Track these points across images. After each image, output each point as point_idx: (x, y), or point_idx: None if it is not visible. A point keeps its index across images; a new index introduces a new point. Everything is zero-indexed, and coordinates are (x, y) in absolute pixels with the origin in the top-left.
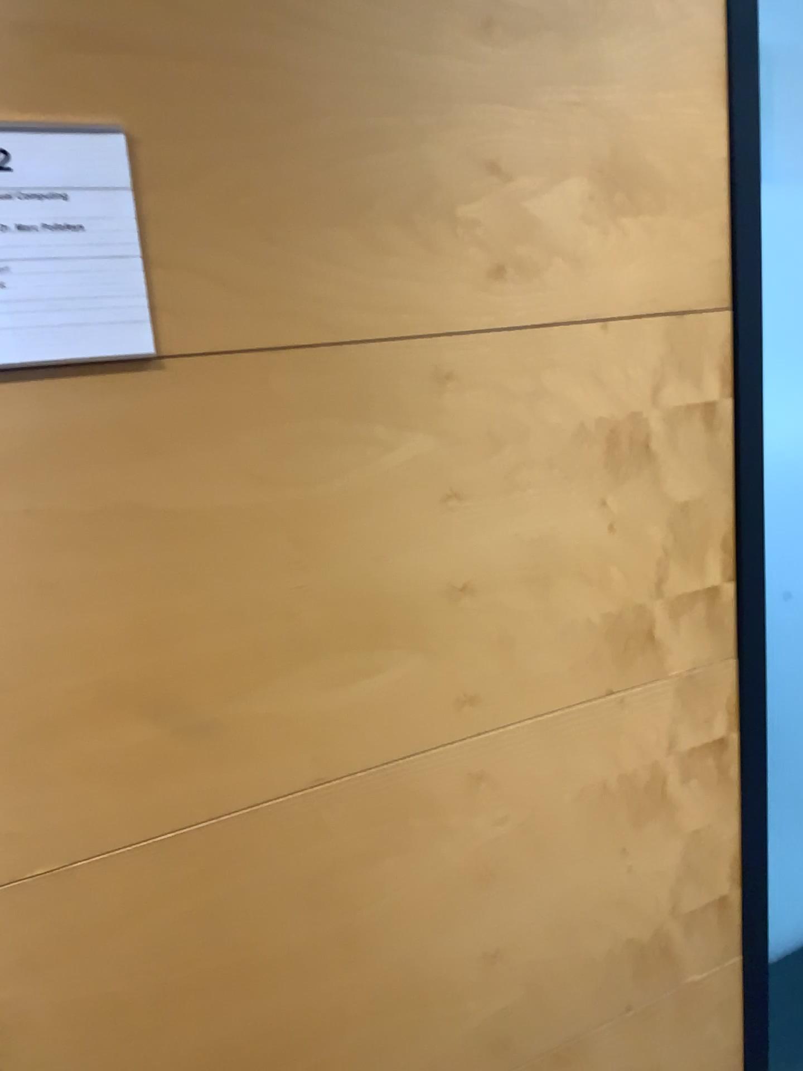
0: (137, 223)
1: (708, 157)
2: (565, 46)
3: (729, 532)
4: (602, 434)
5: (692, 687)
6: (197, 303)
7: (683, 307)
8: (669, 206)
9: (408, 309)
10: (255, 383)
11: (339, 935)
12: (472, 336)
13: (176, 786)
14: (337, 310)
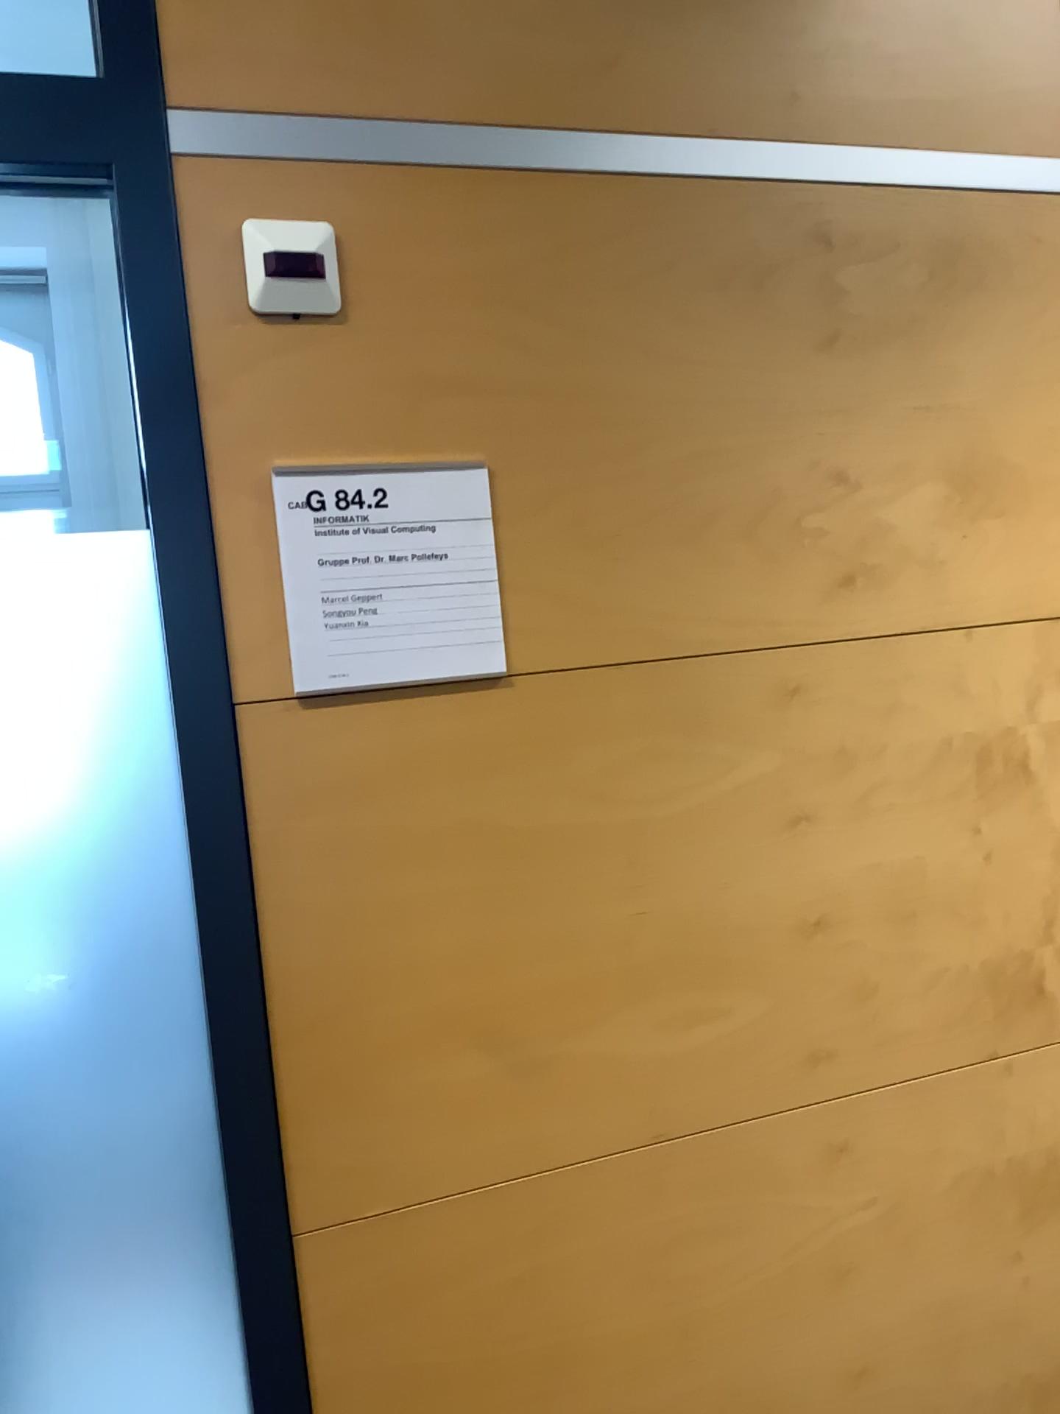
0: (493, 548)
1: None
2: (913, 352)
3: None
4: (971, 753)
5: None
6: (546, 622)
7: (1058, 611)
8: (1035, 504)
9: (755, 623)
10: (601, 700)
11: (682, 1326)
12: (822, 649)
13: (512, 1129)
14: (682, 626)
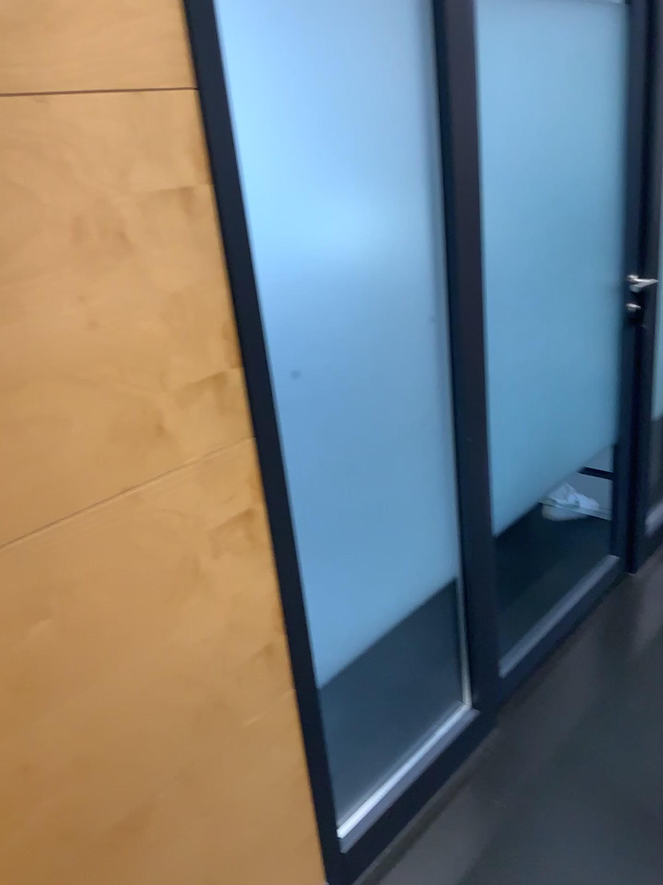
0: None
1: None
2: None
3: (229, 319)
4: (67, 224)
5: (212, 470)
6: None
7: (143, 83)
8: None
9: None
10: None
11: None
12: None
13: None
14: None
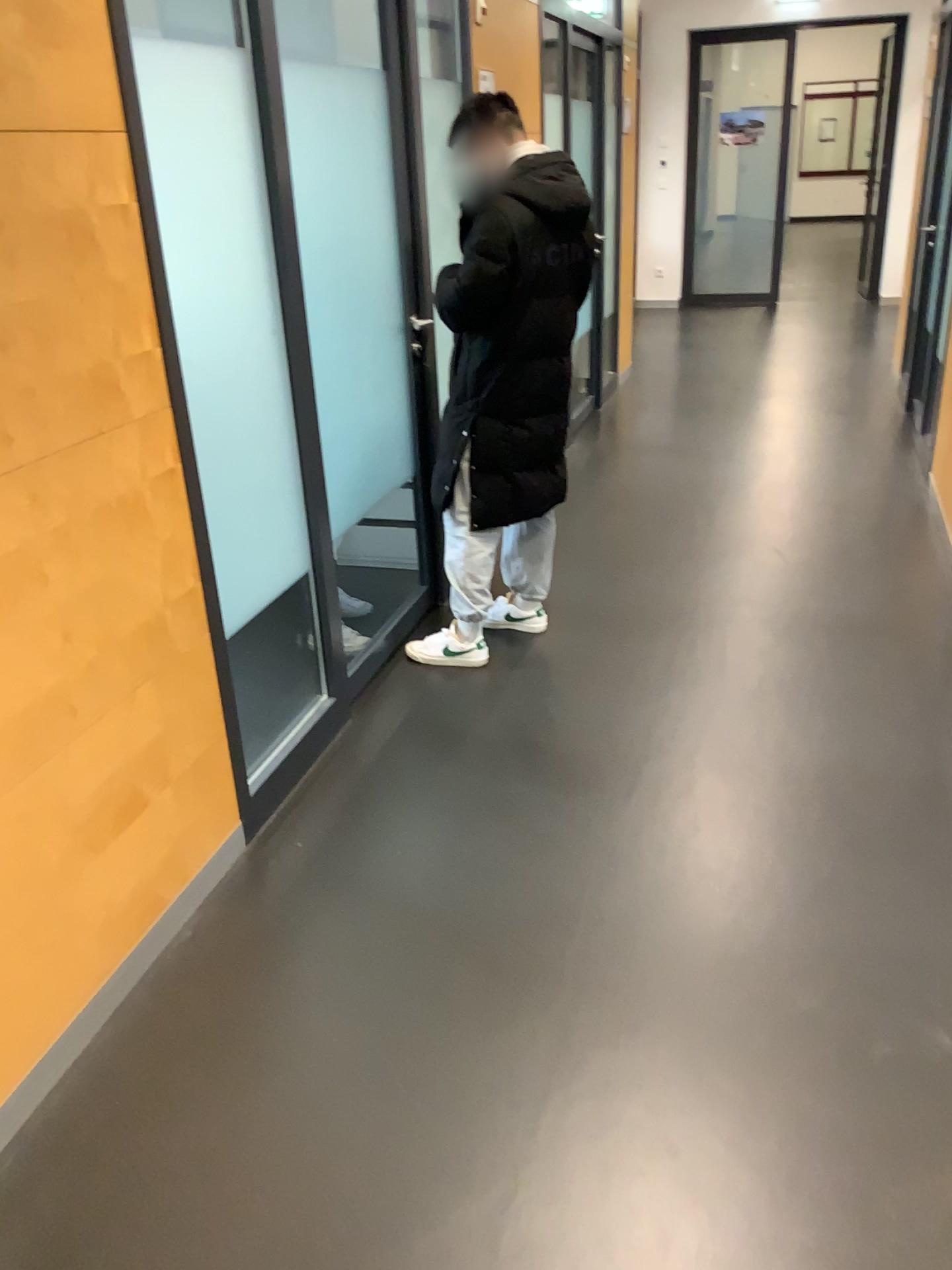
0: None
1: (89, 5)
2: None
3: (149, 310)
4: (61, 226)
5: (148, 430)
6: None
7: (94, 127)
8: (72, 42)
9: None
10: None
11: None
12: None
13: None
14: None
